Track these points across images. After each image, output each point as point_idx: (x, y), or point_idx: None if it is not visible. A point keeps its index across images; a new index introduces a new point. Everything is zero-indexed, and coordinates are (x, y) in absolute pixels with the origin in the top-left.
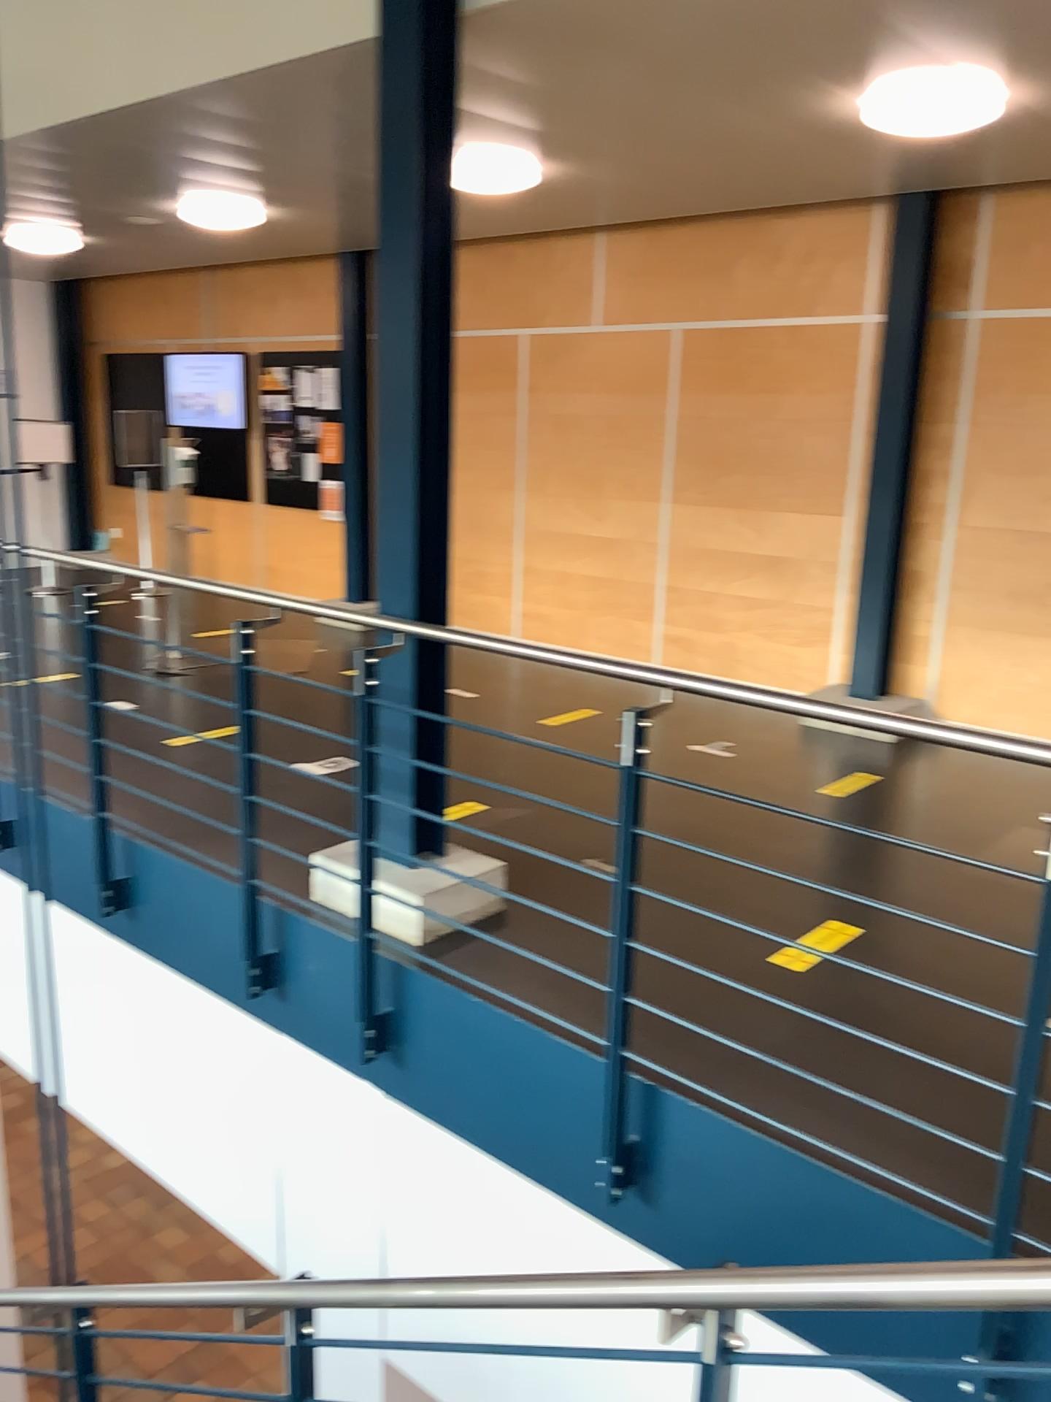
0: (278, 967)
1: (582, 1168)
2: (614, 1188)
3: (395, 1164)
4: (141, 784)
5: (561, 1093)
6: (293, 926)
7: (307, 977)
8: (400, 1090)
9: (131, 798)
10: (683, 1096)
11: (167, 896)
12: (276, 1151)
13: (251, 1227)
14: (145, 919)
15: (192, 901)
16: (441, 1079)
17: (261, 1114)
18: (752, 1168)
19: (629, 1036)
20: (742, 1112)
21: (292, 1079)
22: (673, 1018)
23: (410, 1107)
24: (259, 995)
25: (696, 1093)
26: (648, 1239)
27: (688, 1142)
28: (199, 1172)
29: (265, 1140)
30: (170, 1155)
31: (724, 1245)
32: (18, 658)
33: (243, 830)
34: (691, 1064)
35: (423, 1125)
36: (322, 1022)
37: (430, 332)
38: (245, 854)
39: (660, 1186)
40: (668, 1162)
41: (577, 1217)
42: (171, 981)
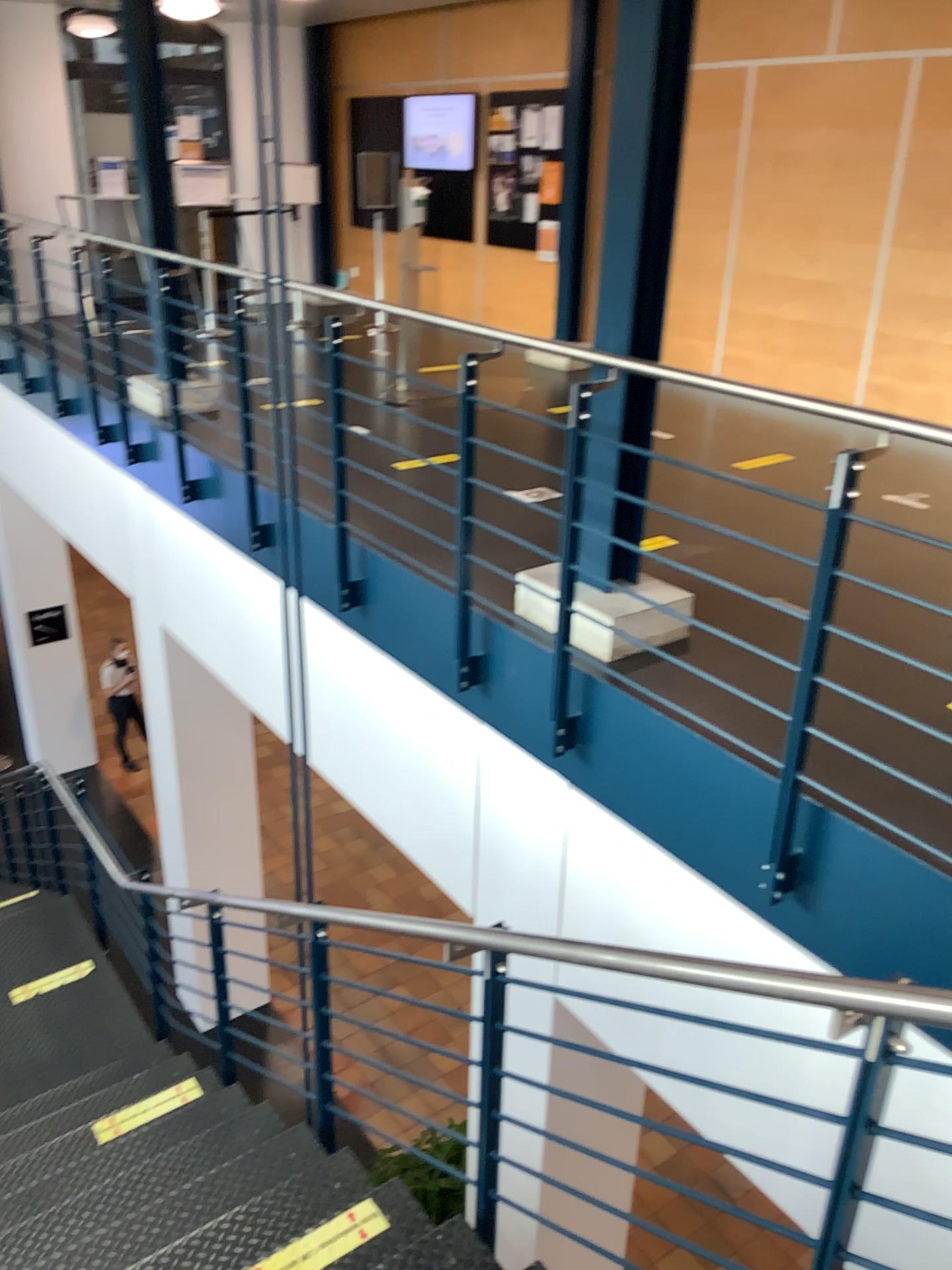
0: (484, 667)
1: (745, 869)
2: (774, 890)
3: (576, 842)
4: (373, 499)
5: (732, 802)
6: (498, 633)
7: (509, 678)
8: (584, 782)
9: (364, 511)
10: (851, 819)
11: (392, 598)
12: (474, 819)
13: (449, 876)
14: (372, 615)
15: (412, 604)
16: (622, 777)
17: (462, 787)
18: (911, 891)
19: (803, 759)
20: (907, 840)
21: (491, 761)
22: (846, 748)
23: (592, 798)
24: (466, 689)
25: (863, 818)
26: (801, 937)
27: (850, 860)
28: (409, 827)
29: (465, 809)
30: (386, 811)
31: (875, 953)
32: (276, 378)
33: (459, 545)
34: (860, 792)
35: (603, 814)
36: (520, 717)
37: (666, 61)
38: (460, 567)
39: (819, 894)
40: (828, 875)
41: (736, 908)
42: (392, 670)
